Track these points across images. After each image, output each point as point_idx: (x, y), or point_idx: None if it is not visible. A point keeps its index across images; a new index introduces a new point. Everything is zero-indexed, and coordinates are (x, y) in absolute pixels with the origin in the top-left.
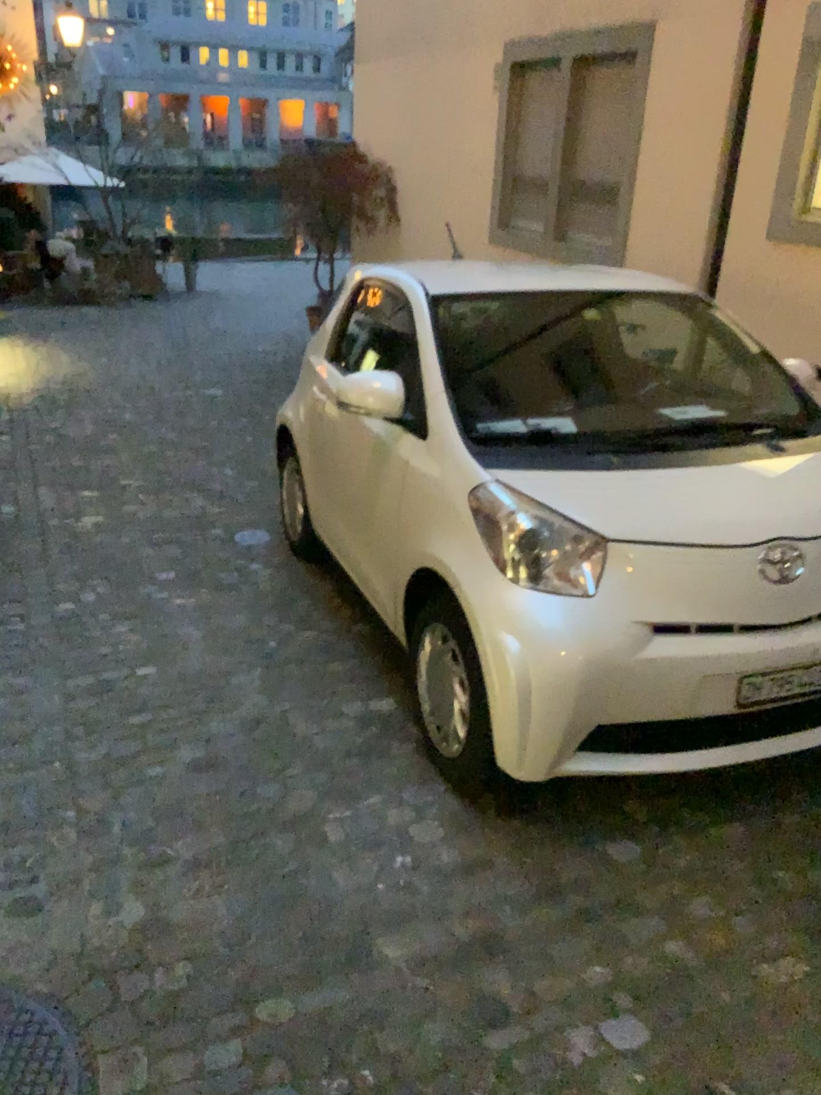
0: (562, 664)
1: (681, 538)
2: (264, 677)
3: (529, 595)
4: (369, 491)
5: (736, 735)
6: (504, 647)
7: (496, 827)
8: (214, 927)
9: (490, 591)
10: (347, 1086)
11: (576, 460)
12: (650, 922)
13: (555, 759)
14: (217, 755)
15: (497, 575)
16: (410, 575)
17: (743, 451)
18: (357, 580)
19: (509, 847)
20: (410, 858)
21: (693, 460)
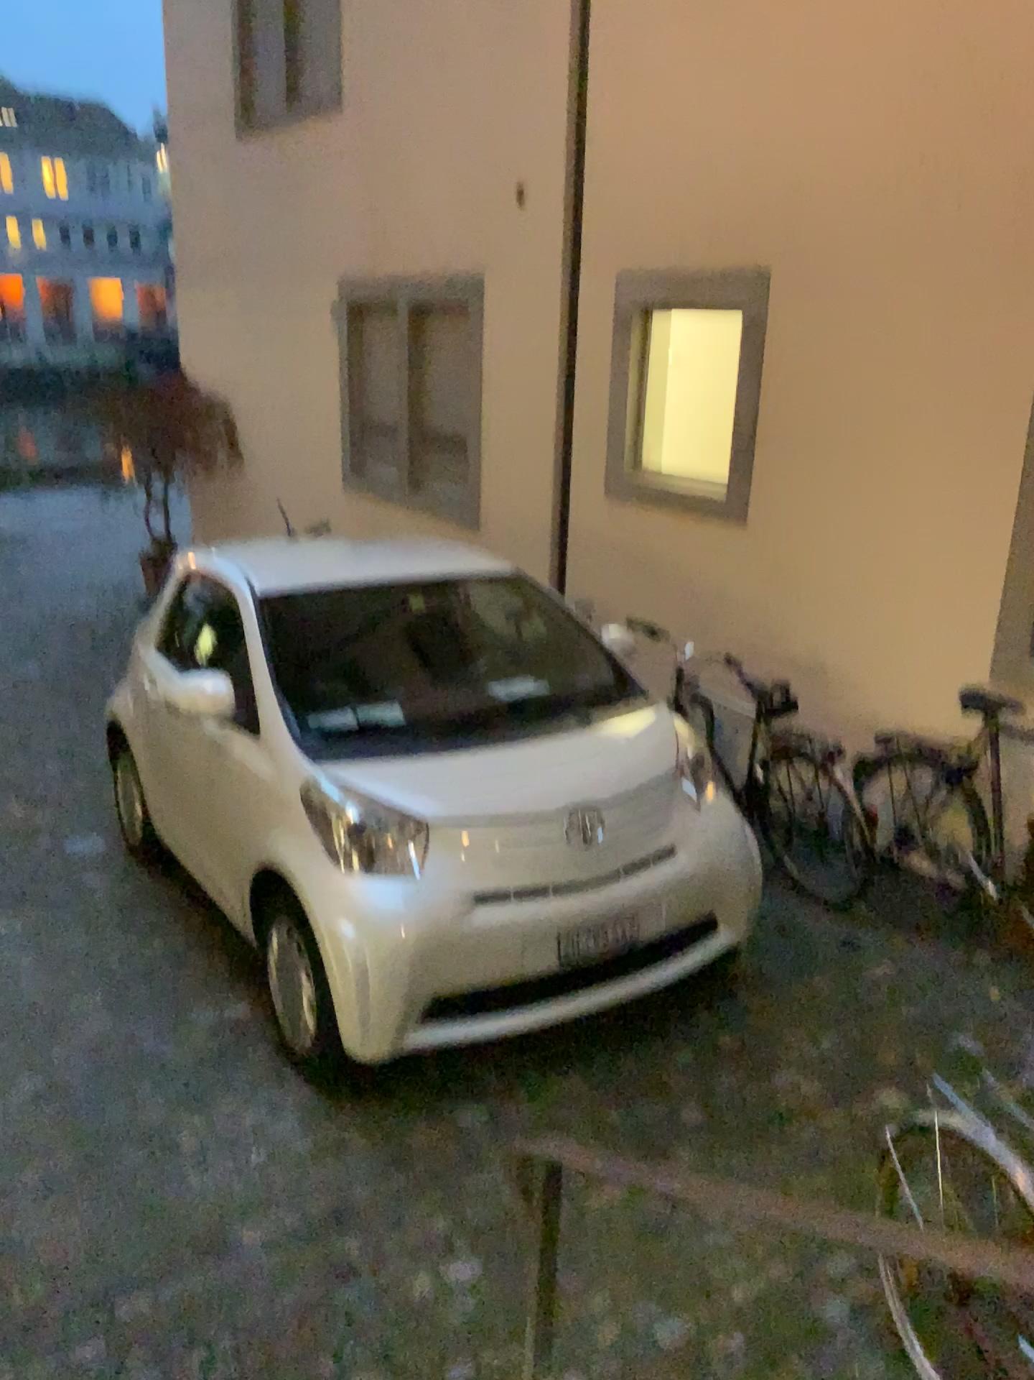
0: (388, 943)
1: (487, 816)
2: (107, 997)
3: (353, 882)
4: (206, 793)
5: (558, 989)
6: (334, 933)
7: (346, 1108)
8: (69, 1239)
9: (318, 884)
10: (204, 1347)
11: (398, 751)
12: (483, 1169)
13: (391, 1032)
14: (61, 1081)
15: (323, 867)
16: (251, 874)
17: (552, 726)
18: (202, 884)
19: (357, 1125)
20: (261, 1149)
21: (505, 741)
